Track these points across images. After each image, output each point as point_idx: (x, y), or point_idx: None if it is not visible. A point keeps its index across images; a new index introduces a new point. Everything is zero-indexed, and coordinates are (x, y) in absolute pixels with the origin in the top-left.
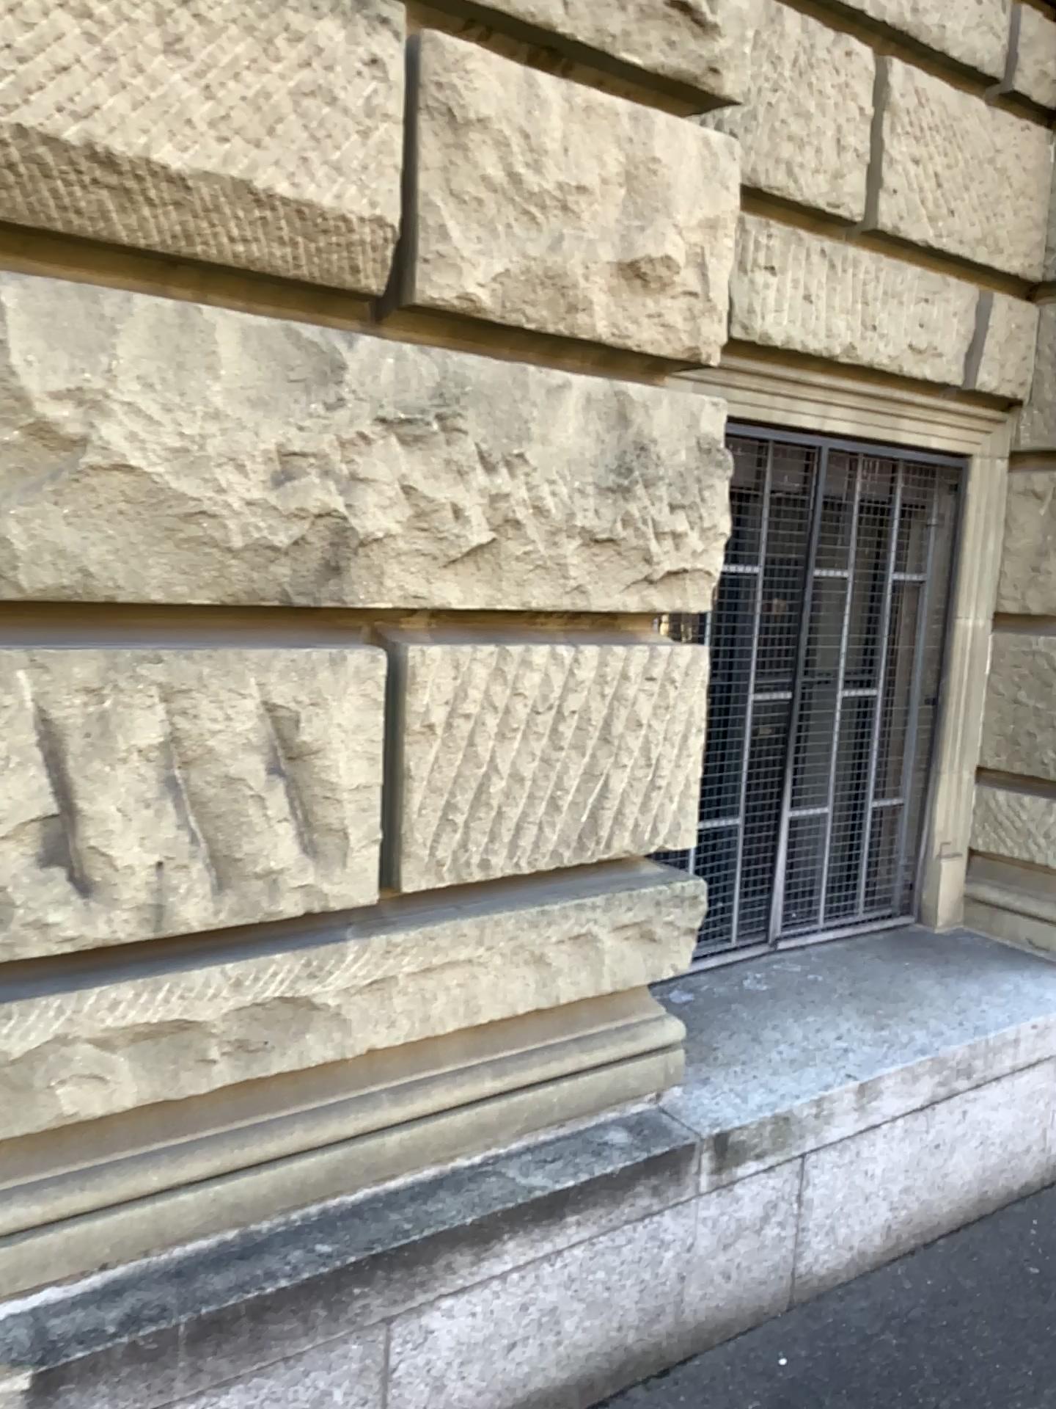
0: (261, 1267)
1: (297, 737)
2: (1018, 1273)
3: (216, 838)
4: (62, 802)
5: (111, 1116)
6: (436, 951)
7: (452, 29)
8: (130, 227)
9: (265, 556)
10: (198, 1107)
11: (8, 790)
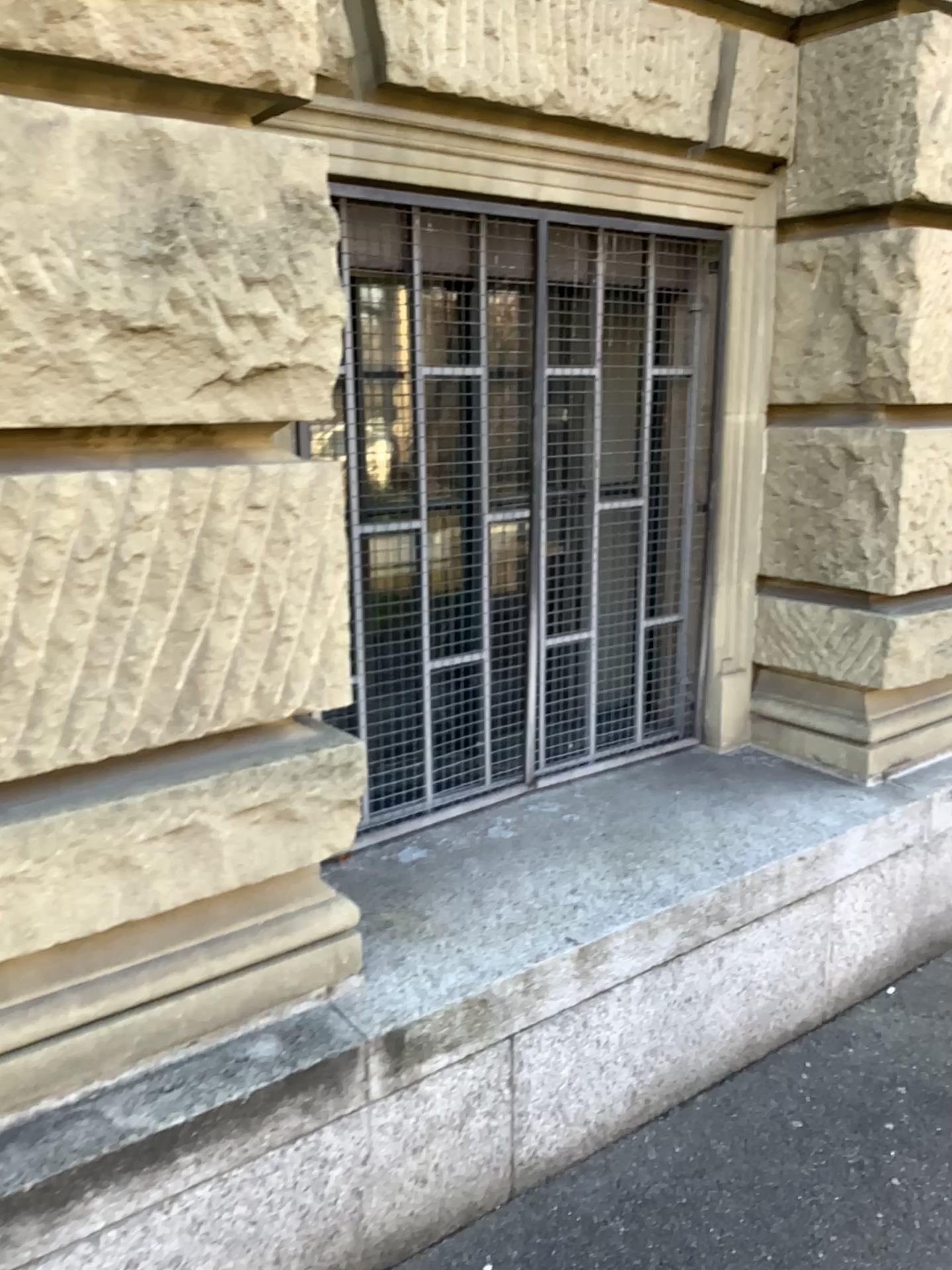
0: None
1: None
2: (786, 1128)
3: None
4: None
5: None
6: None
7: None
8: None
9: None
10: None
11: None
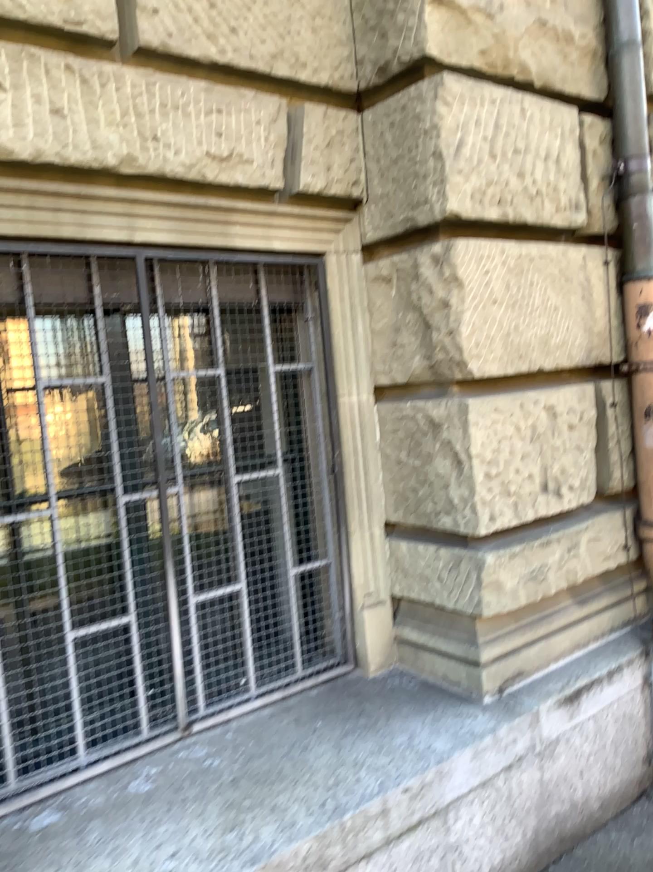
0: None
1: None
2: None
3: None
4: None
5: None
6: None
7: None
8: None
9: None
10: None
11: None
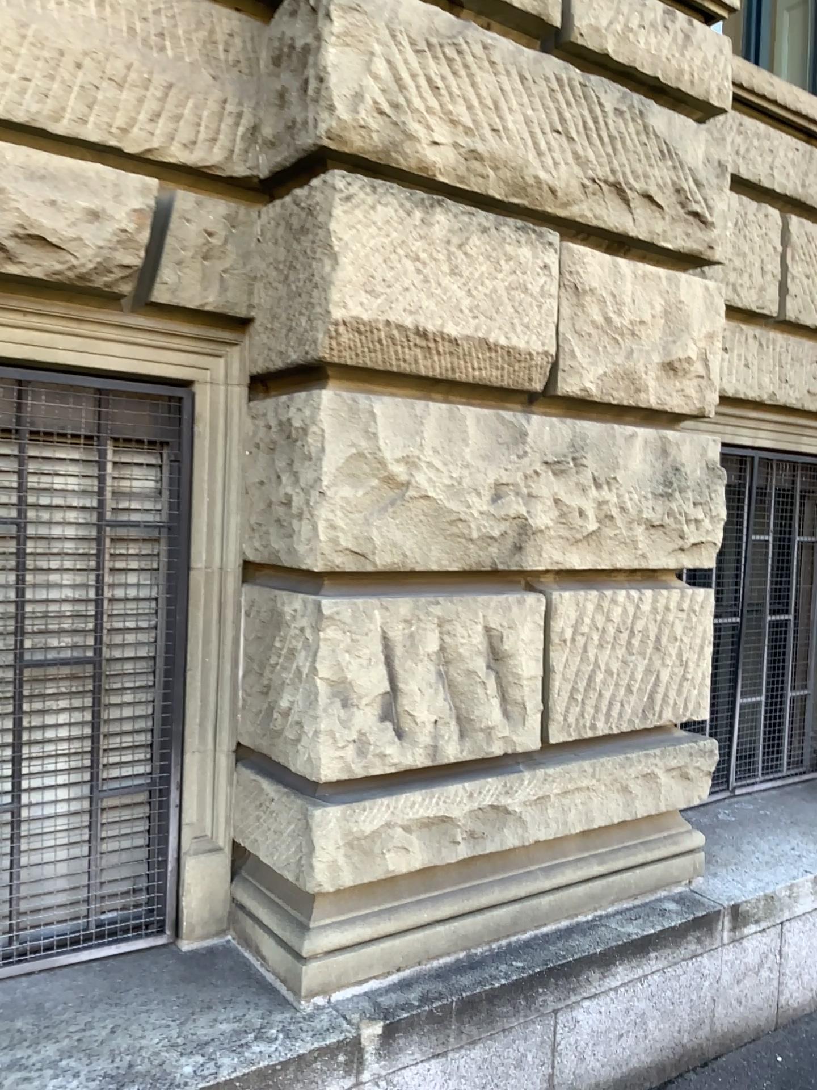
0: (489, 971)
1: (501, 648)
2: None
3: (461, 707)
4: (392, 686)
5: (403, 876)
6: (570, 780)
7: (572, 241)
8: (425, 366)
9: (486, 543)
10: (442, 874)
11: (368, 679)
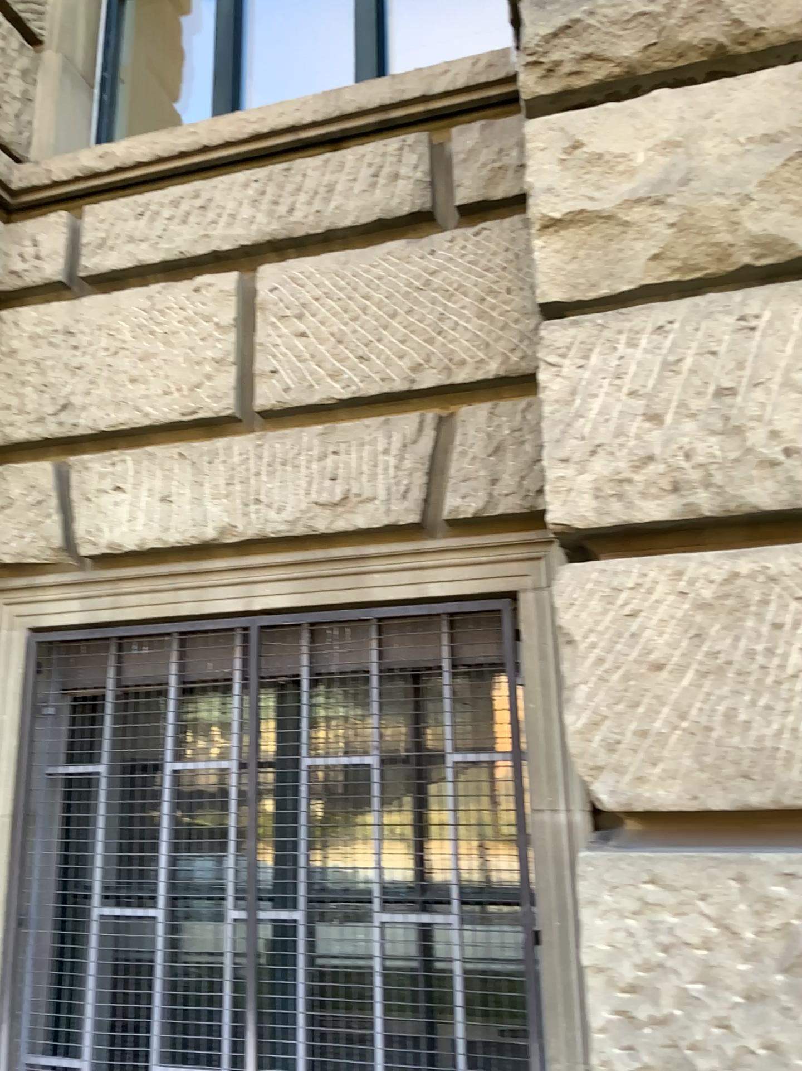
0: None
1: None
2: None
3: None
4: None
5: None
6: None
7: None
8: None
9: None
10: None
11: None
